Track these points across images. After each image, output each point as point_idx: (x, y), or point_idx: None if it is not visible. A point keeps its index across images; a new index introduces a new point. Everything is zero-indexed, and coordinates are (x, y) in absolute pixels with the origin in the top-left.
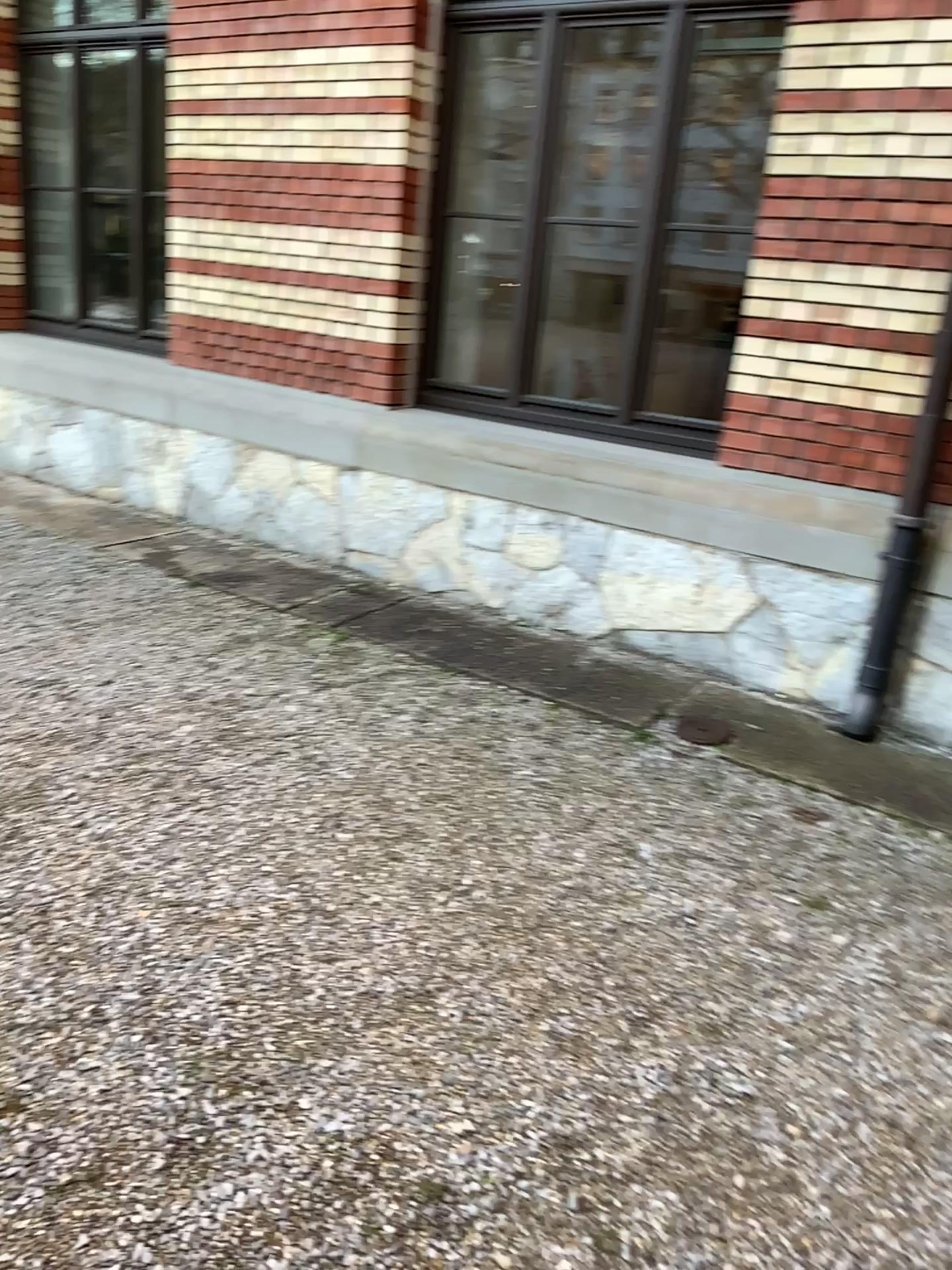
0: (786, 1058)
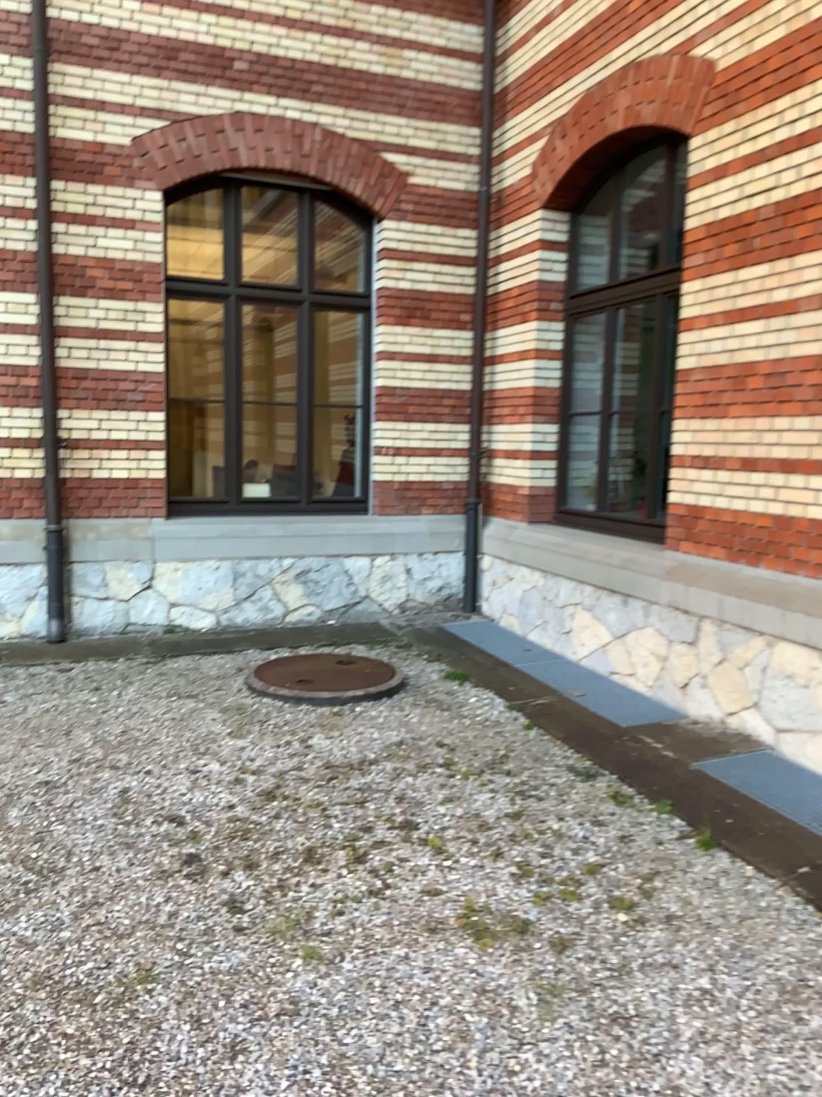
0: (125, 719)
